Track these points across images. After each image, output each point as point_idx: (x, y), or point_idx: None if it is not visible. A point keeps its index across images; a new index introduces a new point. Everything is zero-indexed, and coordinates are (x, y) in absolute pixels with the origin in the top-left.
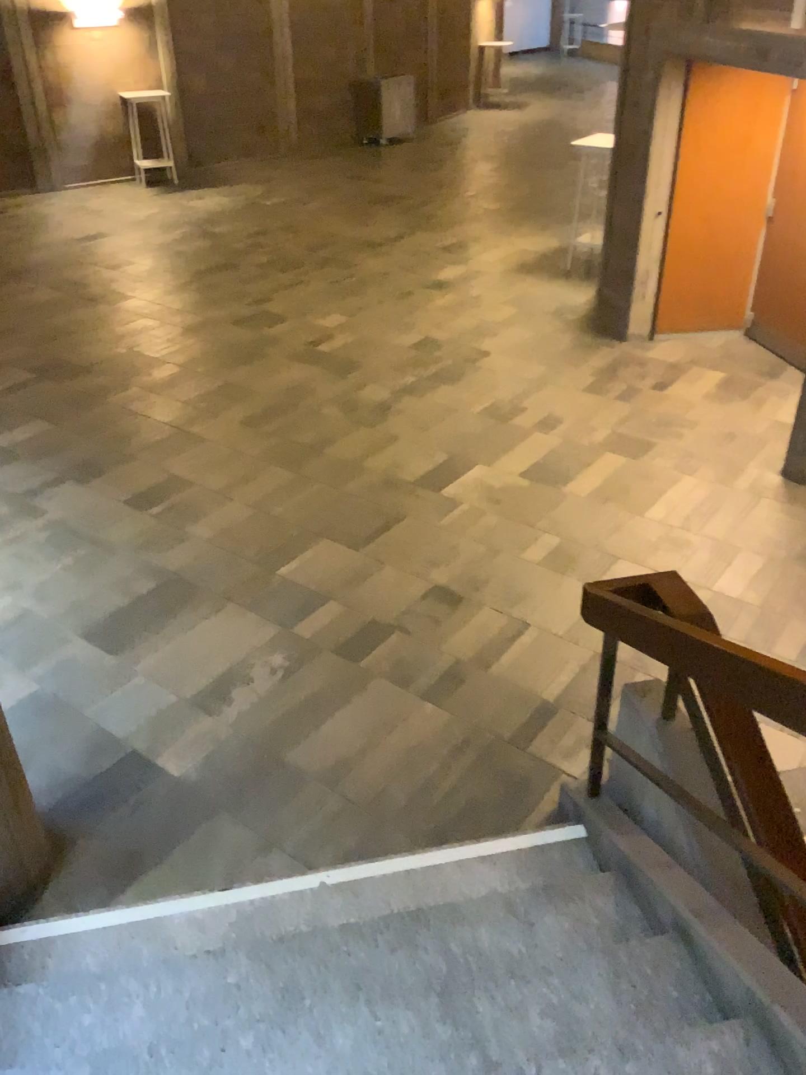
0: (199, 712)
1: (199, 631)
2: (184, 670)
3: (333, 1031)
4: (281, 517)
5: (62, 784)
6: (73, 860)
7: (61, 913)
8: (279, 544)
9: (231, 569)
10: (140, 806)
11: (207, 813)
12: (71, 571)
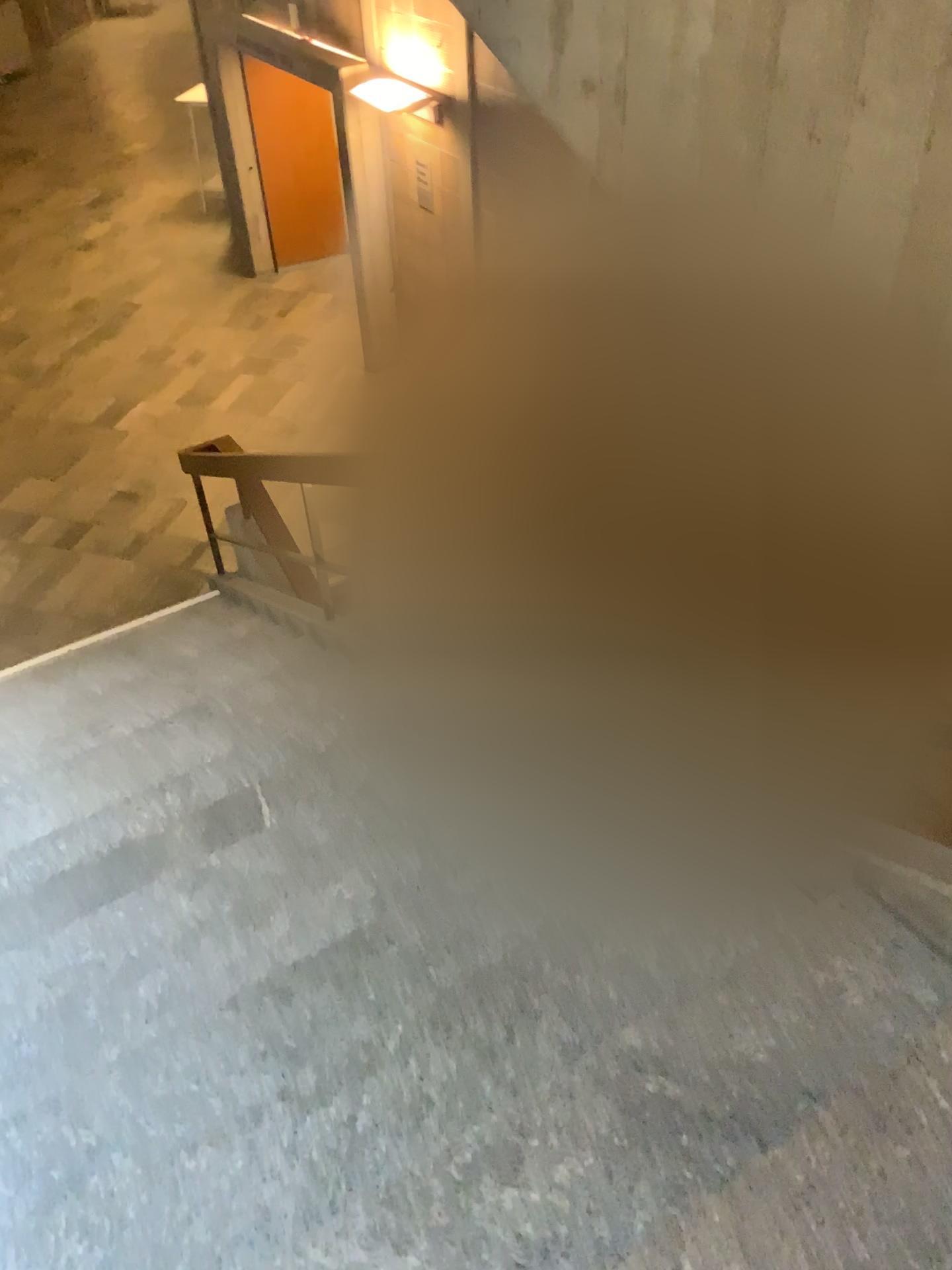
0: None
1: None
2: None
3: (80, 677)
4: None
5: None
6: None
7: None
8: None
9: None
10: None
11: None
12: None
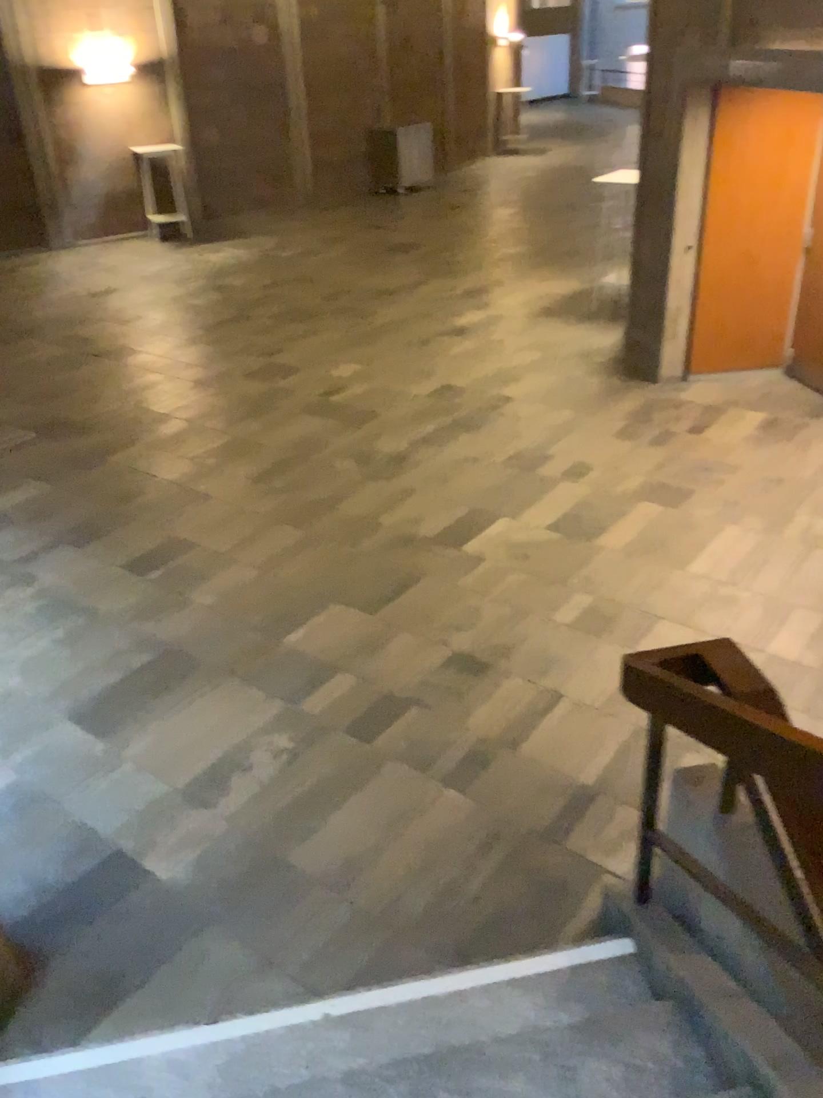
0: (194, 800)
1: (197, 708)
2: (179, 753)
3: None
4: (290, 579)
5: (38, 888)
6: (44, 980)
7: (25, 1049)
8: (288, 609)
9: (234, 637)
10: (124, 913)
11: (200, 921)
12: (62, 643)
